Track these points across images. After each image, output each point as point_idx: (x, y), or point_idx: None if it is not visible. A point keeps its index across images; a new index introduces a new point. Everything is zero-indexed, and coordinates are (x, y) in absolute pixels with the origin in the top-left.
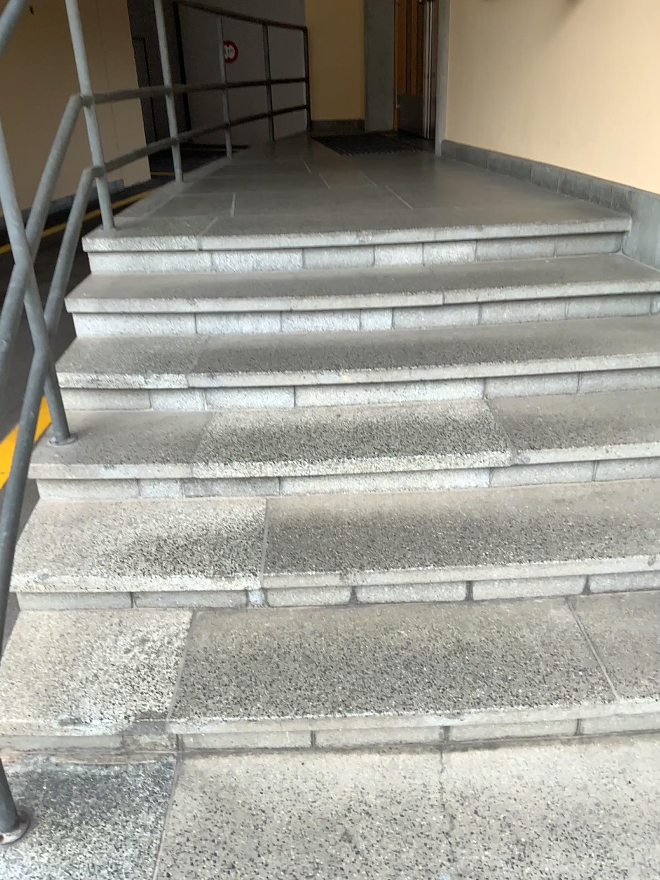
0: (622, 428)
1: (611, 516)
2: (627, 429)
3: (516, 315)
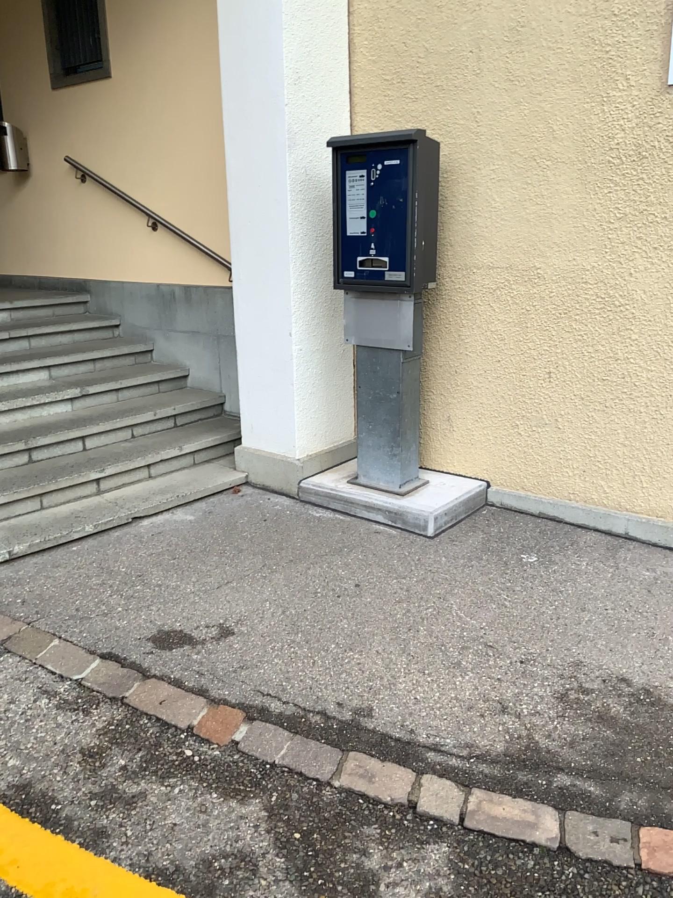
0: (123, 376)
1: (132, 405)
2: (125, 376)
3: (50, 342)
